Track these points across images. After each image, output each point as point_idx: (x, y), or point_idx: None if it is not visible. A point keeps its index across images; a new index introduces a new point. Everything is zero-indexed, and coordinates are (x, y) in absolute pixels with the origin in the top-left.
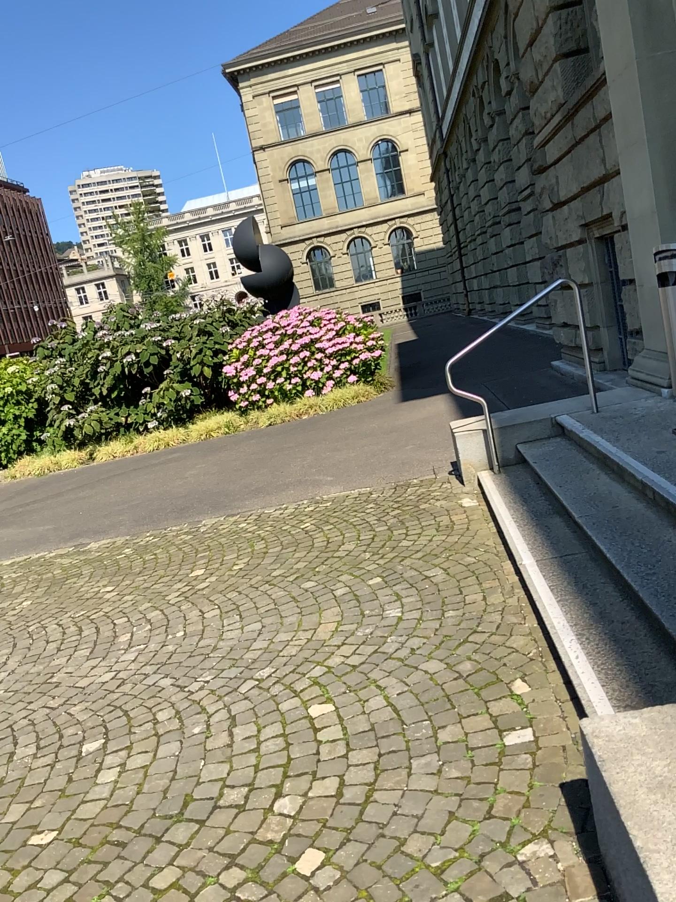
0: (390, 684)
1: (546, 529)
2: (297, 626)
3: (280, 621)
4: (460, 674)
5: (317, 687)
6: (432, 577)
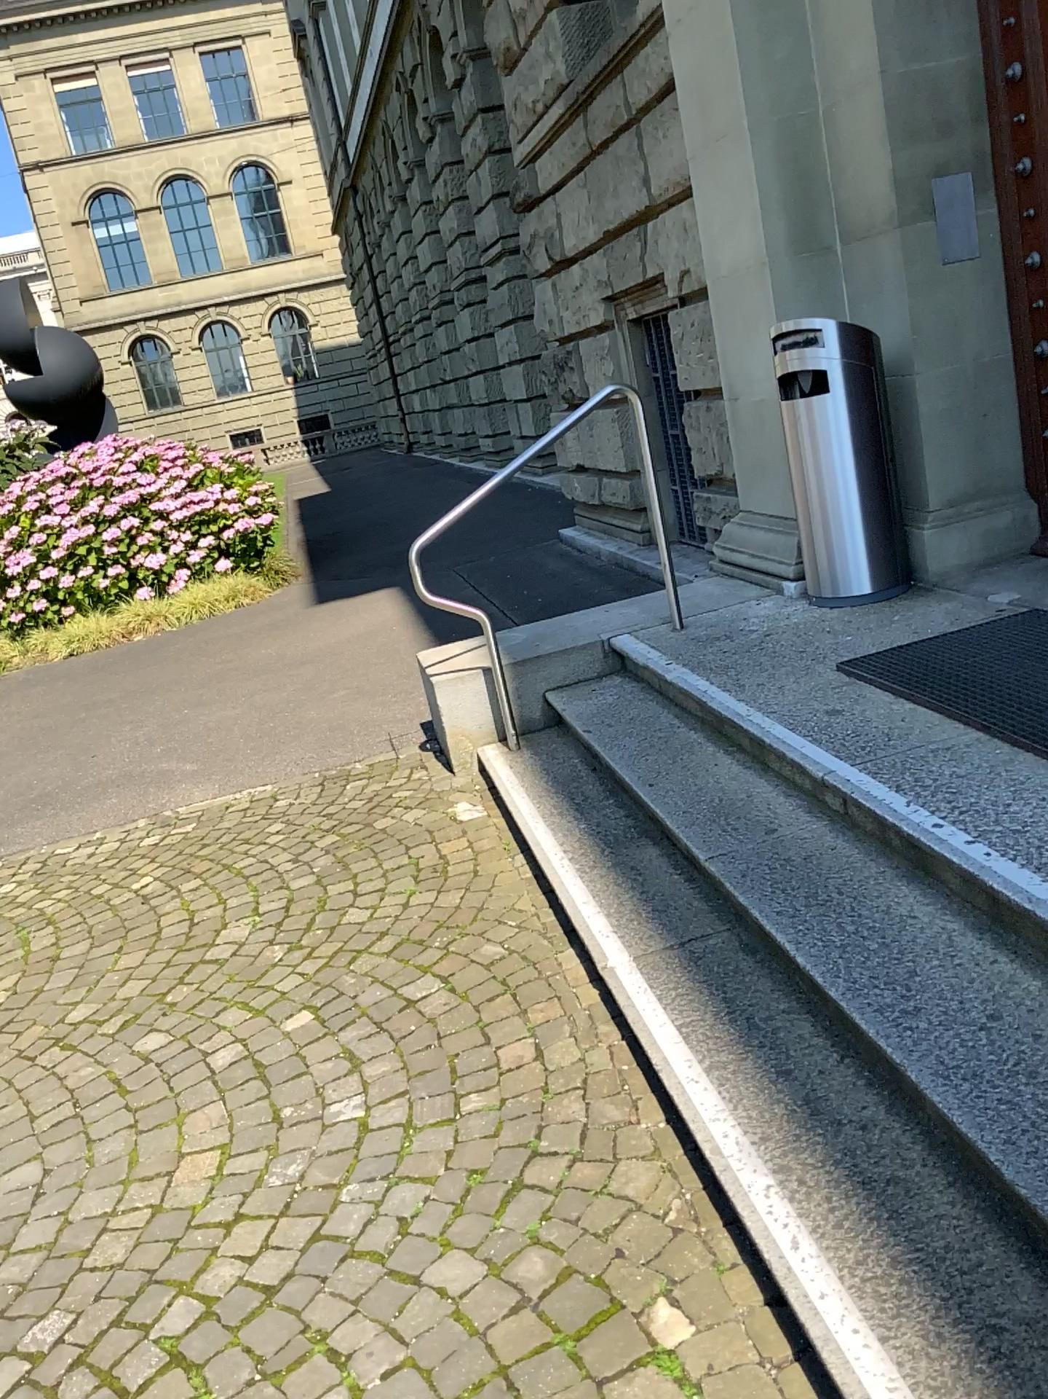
0: (361, 1346)
1: (634, 876)
2: (128, 1166)
3: (88, 1157)
4: (524, 1296)
5: (182, 1371)
6: (418, 1000)
